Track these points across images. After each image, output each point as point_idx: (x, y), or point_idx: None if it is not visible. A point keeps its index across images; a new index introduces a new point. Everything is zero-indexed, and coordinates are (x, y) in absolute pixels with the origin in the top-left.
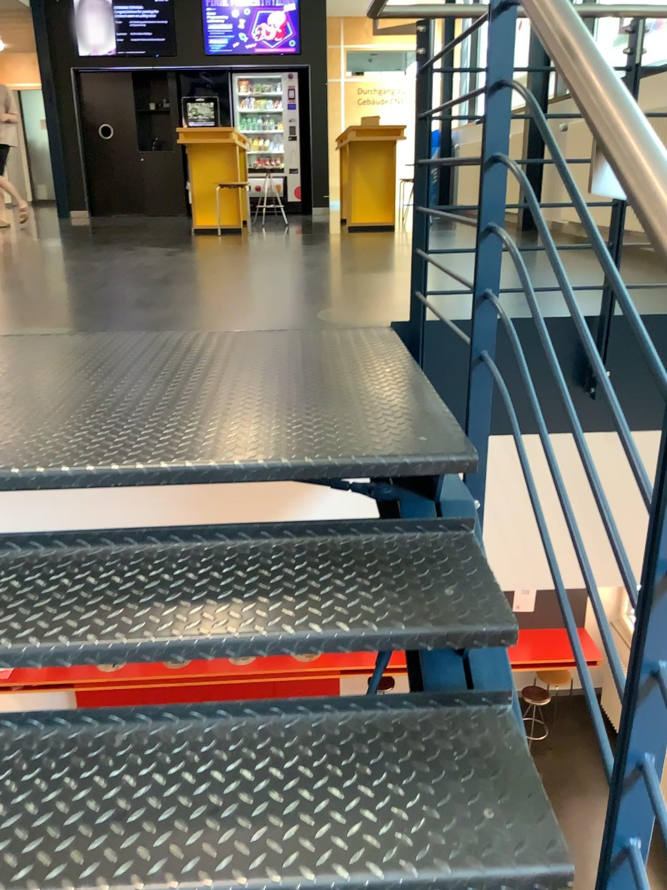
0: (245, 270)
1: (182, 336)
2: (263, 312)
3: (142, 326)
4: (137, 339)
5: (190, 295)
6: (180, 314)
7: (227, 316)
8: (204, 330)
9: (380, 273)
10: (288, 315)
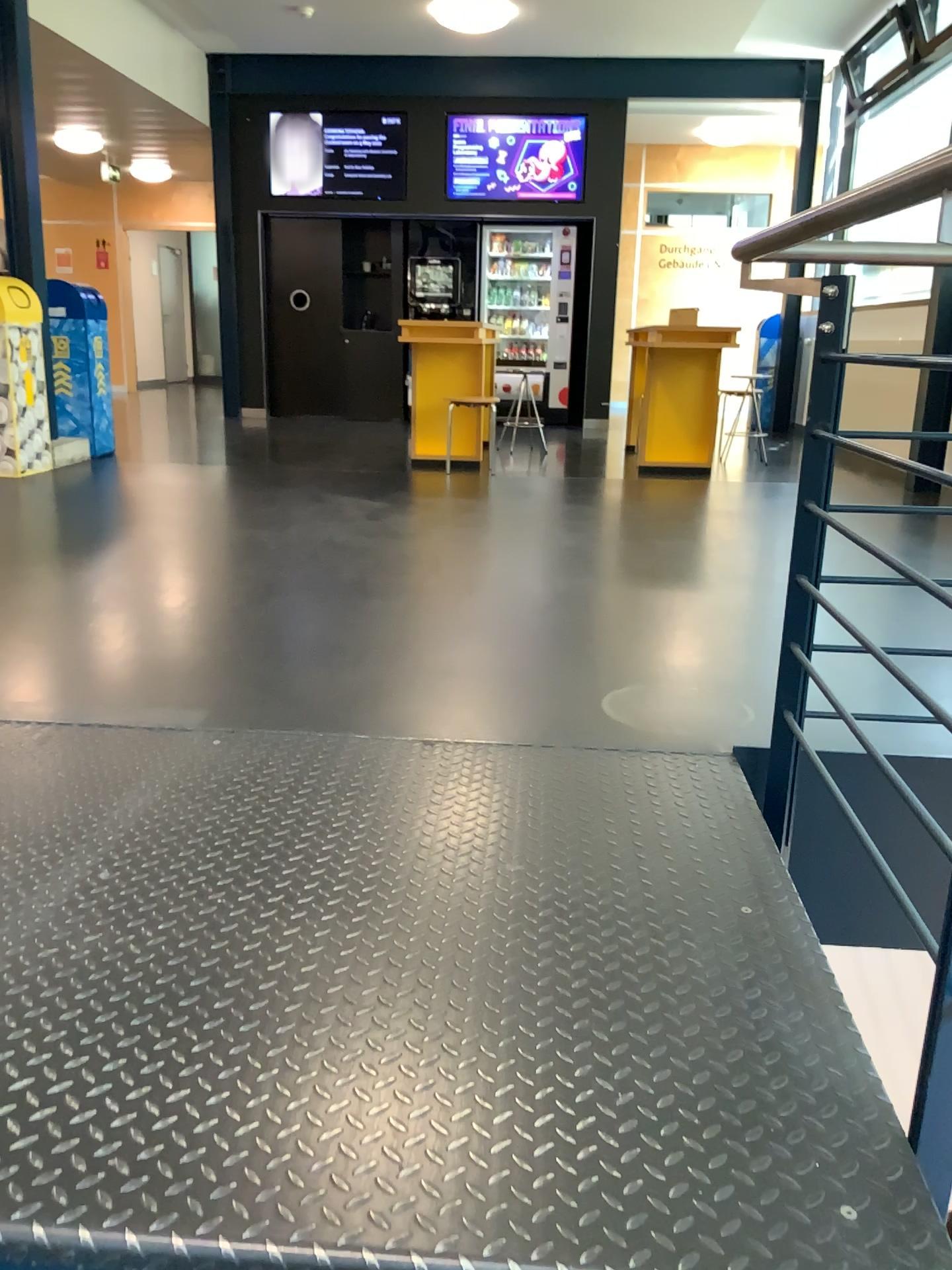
0: (486, 567)
1: (381, 750)
2: (514, 695)
3: (318, 718)
4: (308, 753)
5: (399, 633)
6: (381, 684)
7: (457, 699)
8: (418, 739)
9: (700, 595)
10: (556, 703)
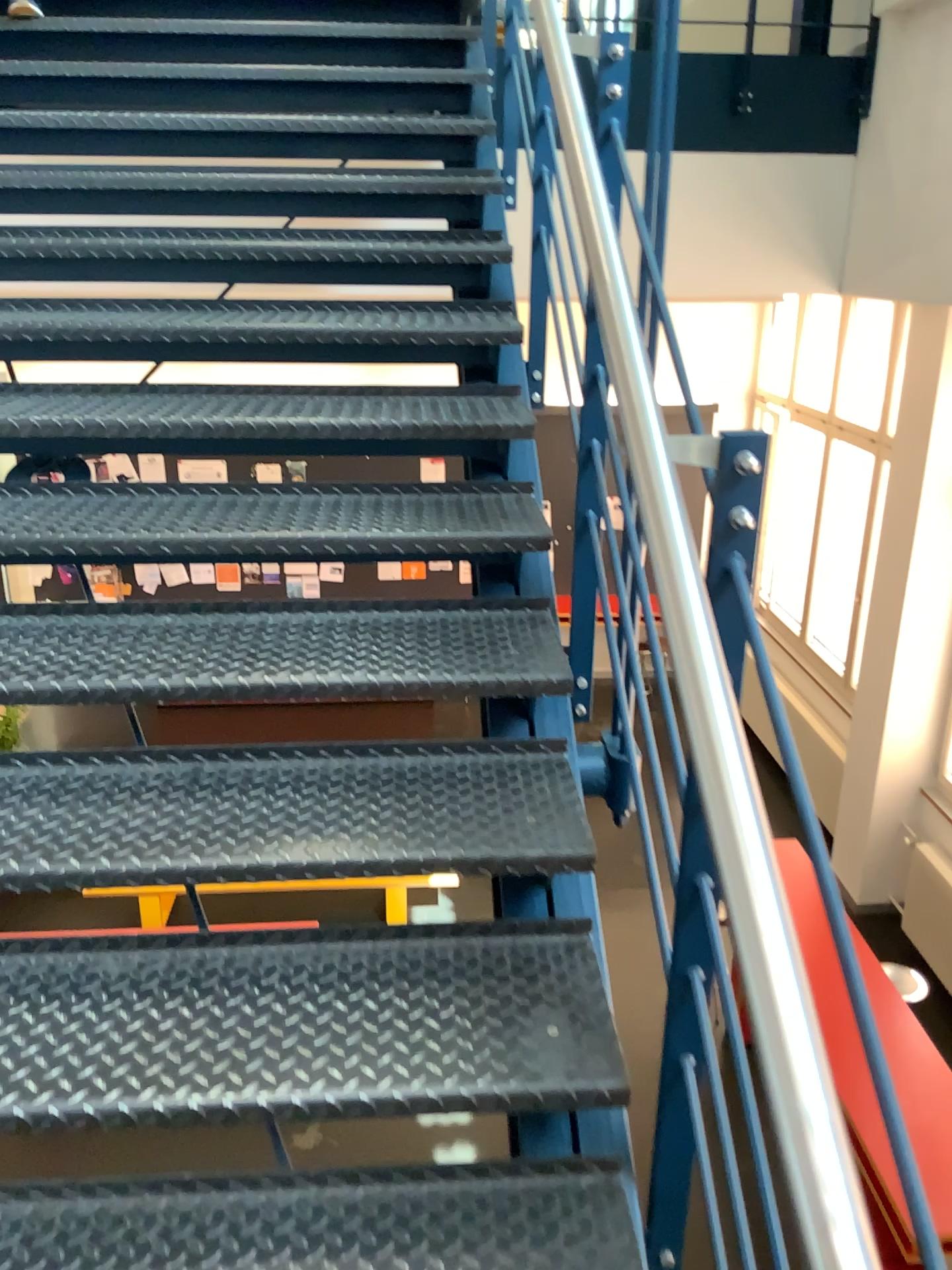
0: None
1: None
2: None
3: None
4: None
5: None
6: None
7: None
8: None
9: None
10: None
